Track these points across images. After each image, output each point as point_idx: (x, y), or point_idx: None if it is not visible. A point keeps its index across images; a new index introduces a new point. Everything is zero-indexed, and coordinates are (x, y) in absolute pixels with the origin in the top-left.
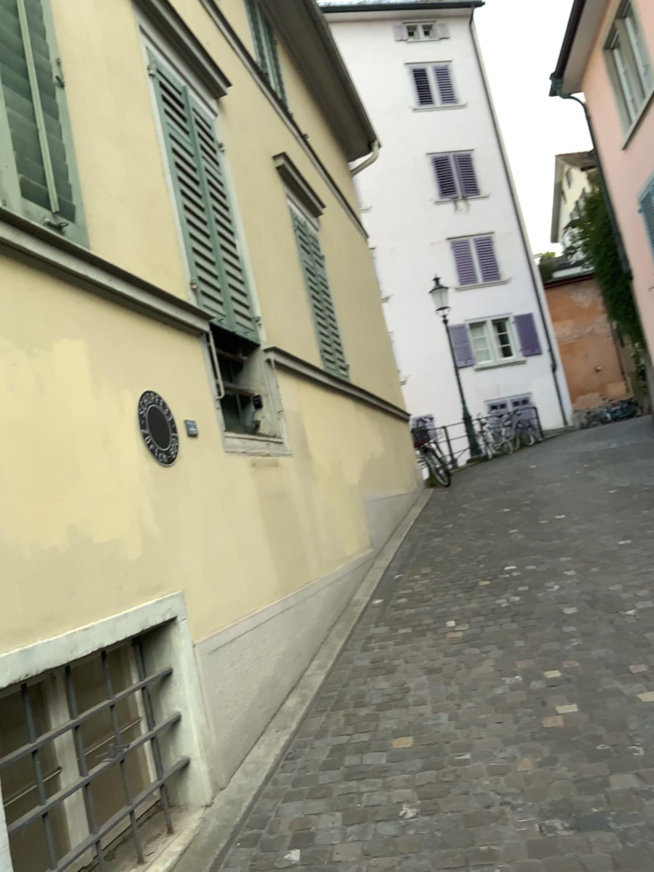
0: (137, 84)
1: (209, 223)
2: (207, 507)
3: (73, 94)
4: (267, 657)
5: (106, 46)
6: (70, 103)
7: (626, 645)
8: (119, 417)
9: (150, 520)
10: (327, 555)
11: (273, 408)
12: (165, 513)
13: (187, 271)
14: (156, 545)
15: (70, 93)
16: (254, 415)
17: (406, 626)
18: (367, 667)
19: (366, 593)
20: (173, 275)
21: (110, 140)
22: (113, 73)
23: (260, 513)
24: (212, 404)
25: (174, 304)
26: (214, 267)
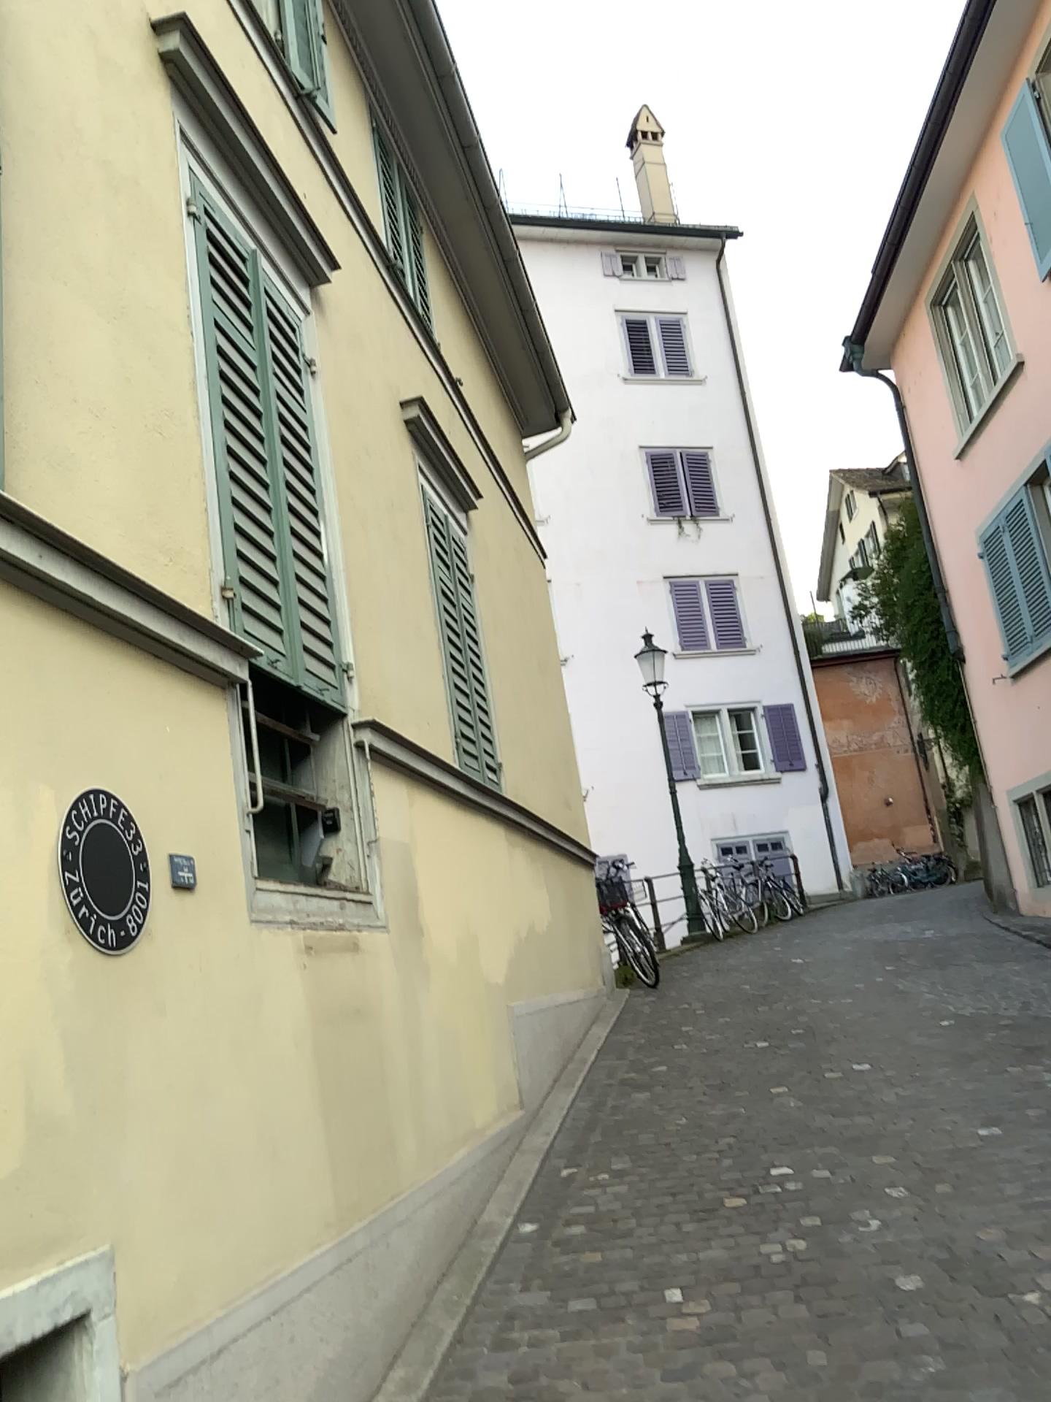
0: (161, 220)
1: (271, 486)
2: (198, 1041)
3: (22, 200)
4: (294, 1379)
5: (109, 143)
6: (10, 210)
7: (1044, 1390)
8: (18, 844)
9: (58, 1076)
10: (437, 1131)
11: (360, 836)
12: (98, 1061)
13: (215, 563)
14: (63, 1138)
15: (13, 193)
16: (321, 849)
17: (584, 1294)
18: (505, 1399)
19: (506, 1207)
20: (185, 566)
21: (90, 301)
22: (115, 190)
23: (312, 1049)
24: (237, 823)
25: (179, 621)
26: (272, 565)
